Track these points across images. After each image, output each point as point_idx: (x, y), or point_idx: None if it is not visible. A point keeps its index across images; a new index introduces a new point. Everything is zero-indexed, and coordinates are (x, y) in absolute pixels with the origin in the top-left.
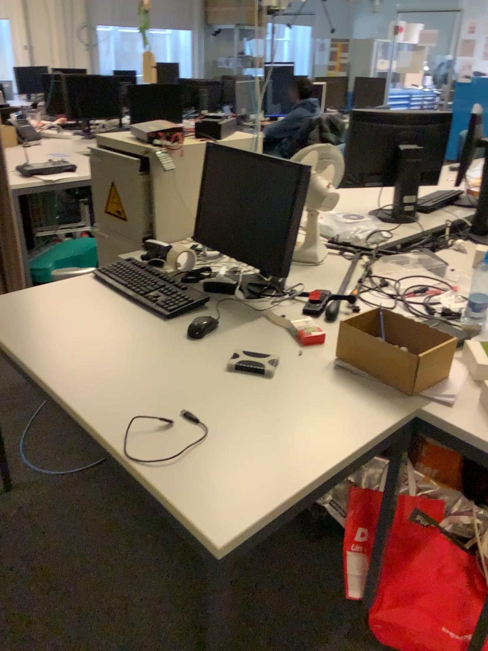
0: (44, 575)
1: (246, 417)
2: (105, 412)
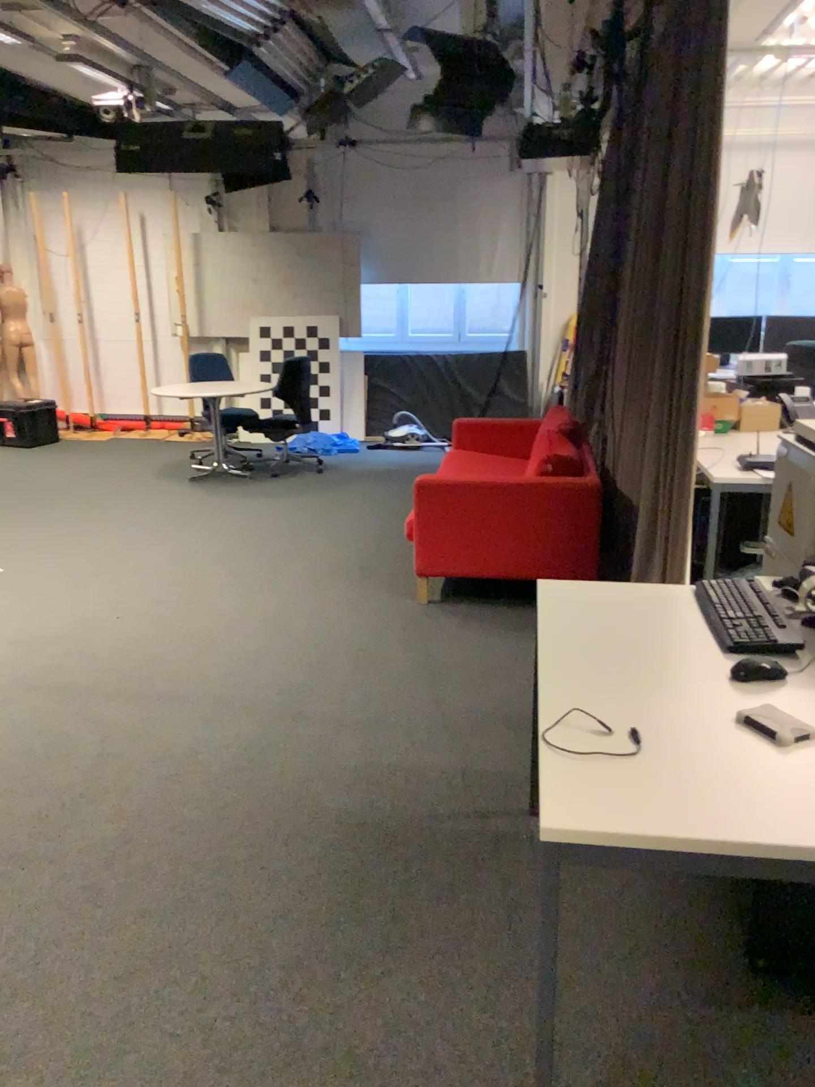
0: (510, 907)
1: (700, 763)
2: (564, 701)
